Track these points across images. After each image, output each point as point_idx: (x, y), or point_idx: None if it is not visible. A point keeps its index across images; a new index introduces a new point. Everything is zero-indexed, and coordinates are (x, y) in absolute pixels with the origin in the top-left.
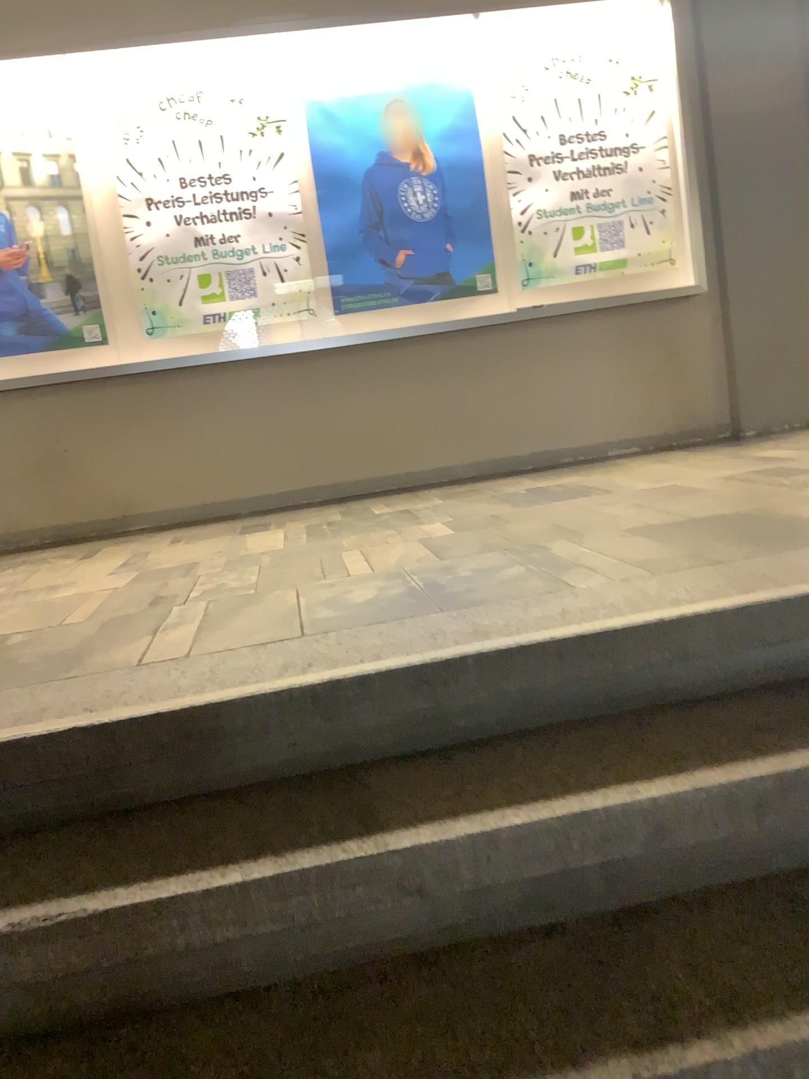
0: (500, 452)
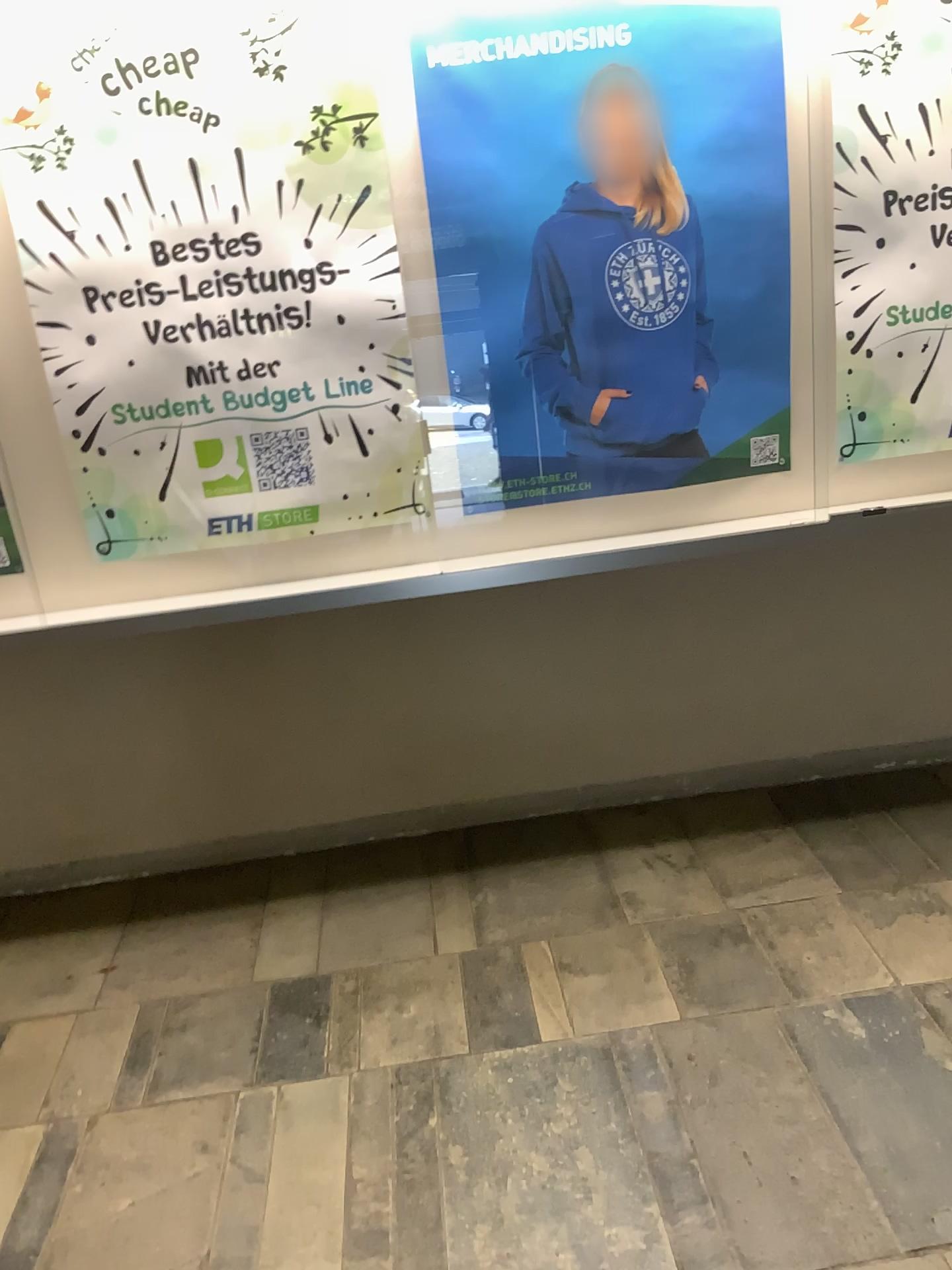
0: (759, 756)
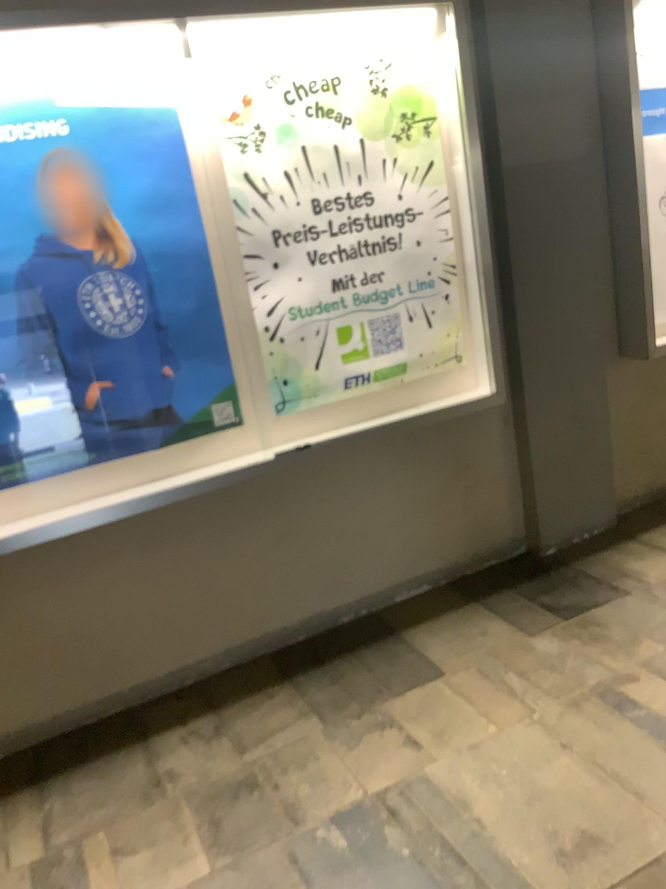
0: (258, 624)
